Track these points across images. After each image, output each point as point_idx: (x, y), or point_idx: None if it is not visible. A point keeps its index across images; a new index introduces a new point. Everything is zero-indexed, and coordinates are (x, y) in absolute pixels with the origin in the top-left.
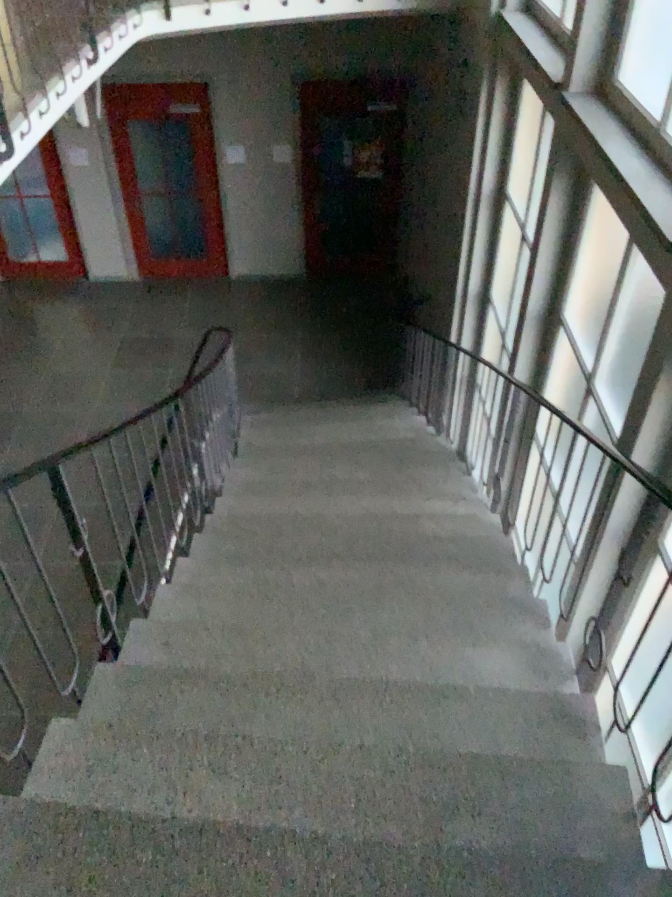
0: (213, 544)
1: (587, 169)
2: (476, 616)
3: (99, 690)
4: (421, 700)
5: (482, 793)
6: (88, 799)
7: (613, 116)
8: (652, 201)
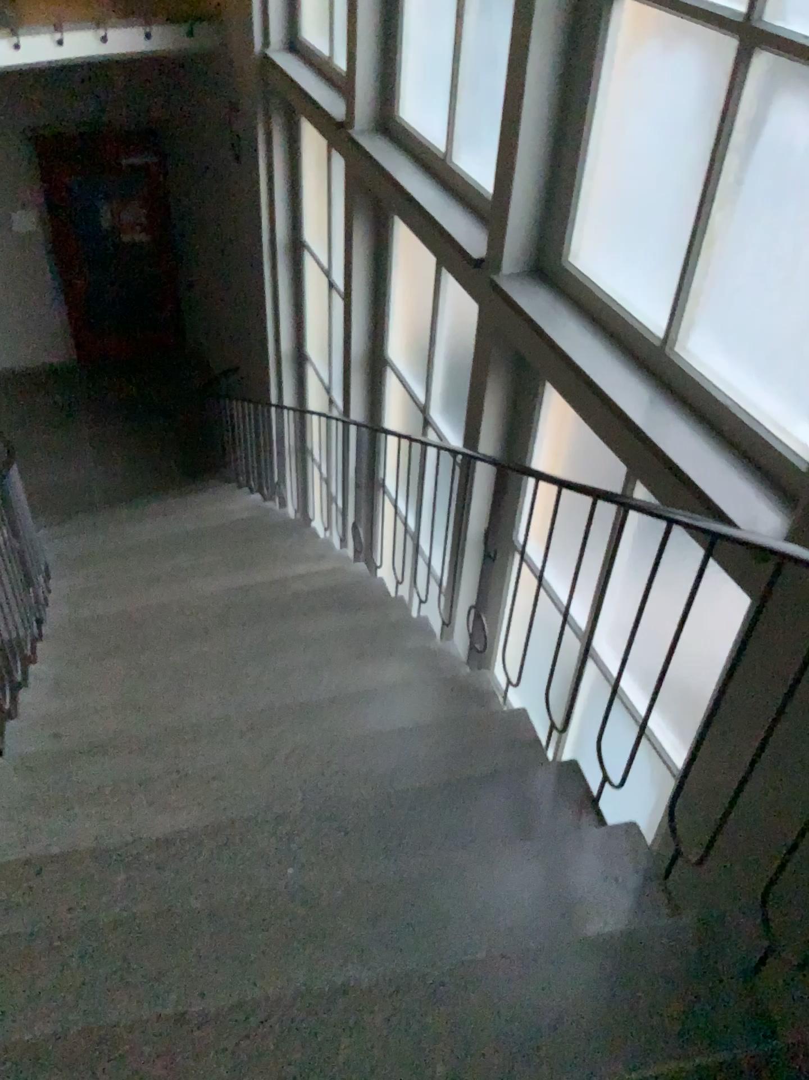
0: (70, 644)
1: (390, 200)
2: (368, 642)
3: (6, 778)
4: (339, 709)
5: (413, 755)
6: (41, 853)
7: (404, 148)
8: (455, 222)
